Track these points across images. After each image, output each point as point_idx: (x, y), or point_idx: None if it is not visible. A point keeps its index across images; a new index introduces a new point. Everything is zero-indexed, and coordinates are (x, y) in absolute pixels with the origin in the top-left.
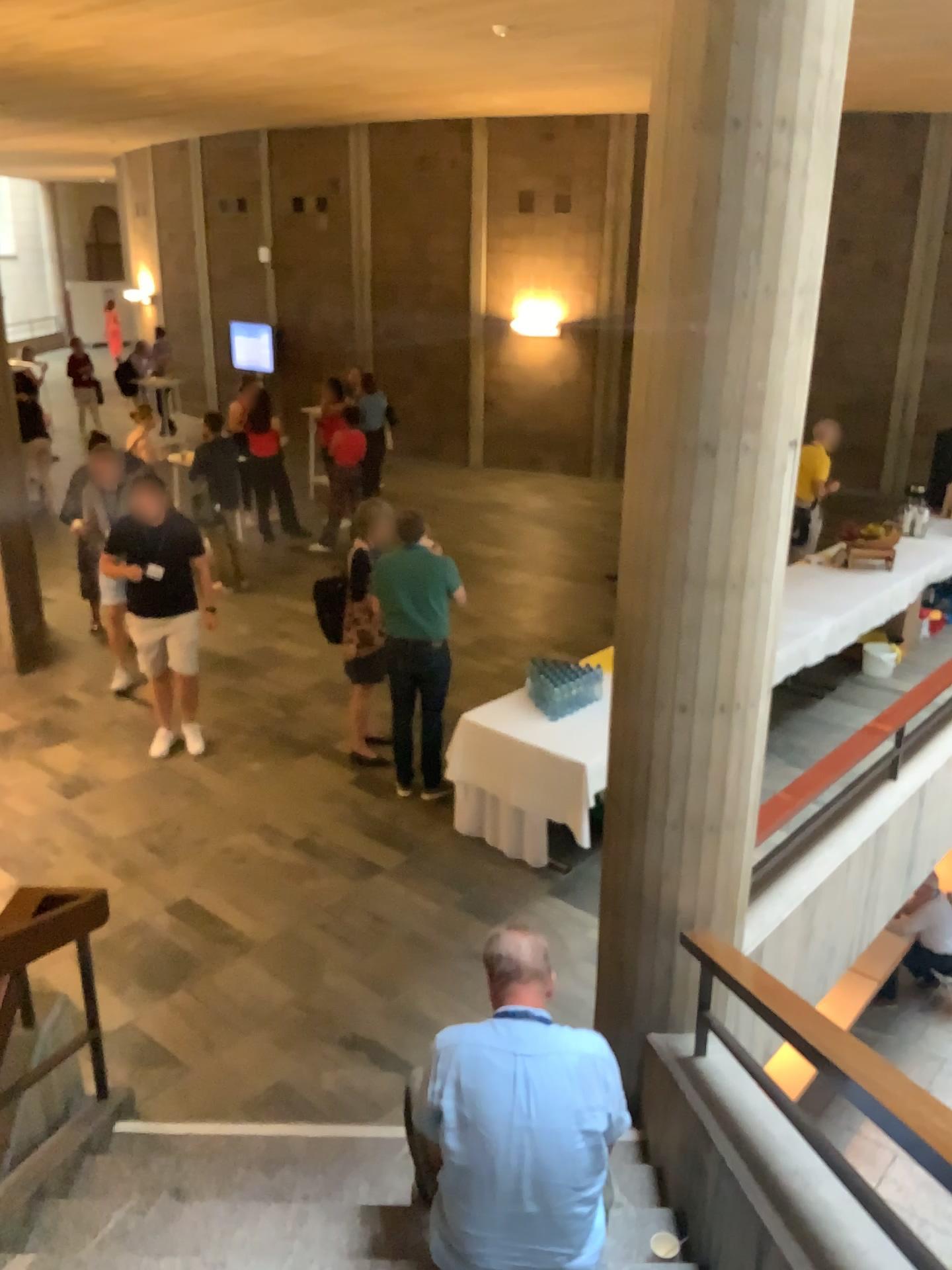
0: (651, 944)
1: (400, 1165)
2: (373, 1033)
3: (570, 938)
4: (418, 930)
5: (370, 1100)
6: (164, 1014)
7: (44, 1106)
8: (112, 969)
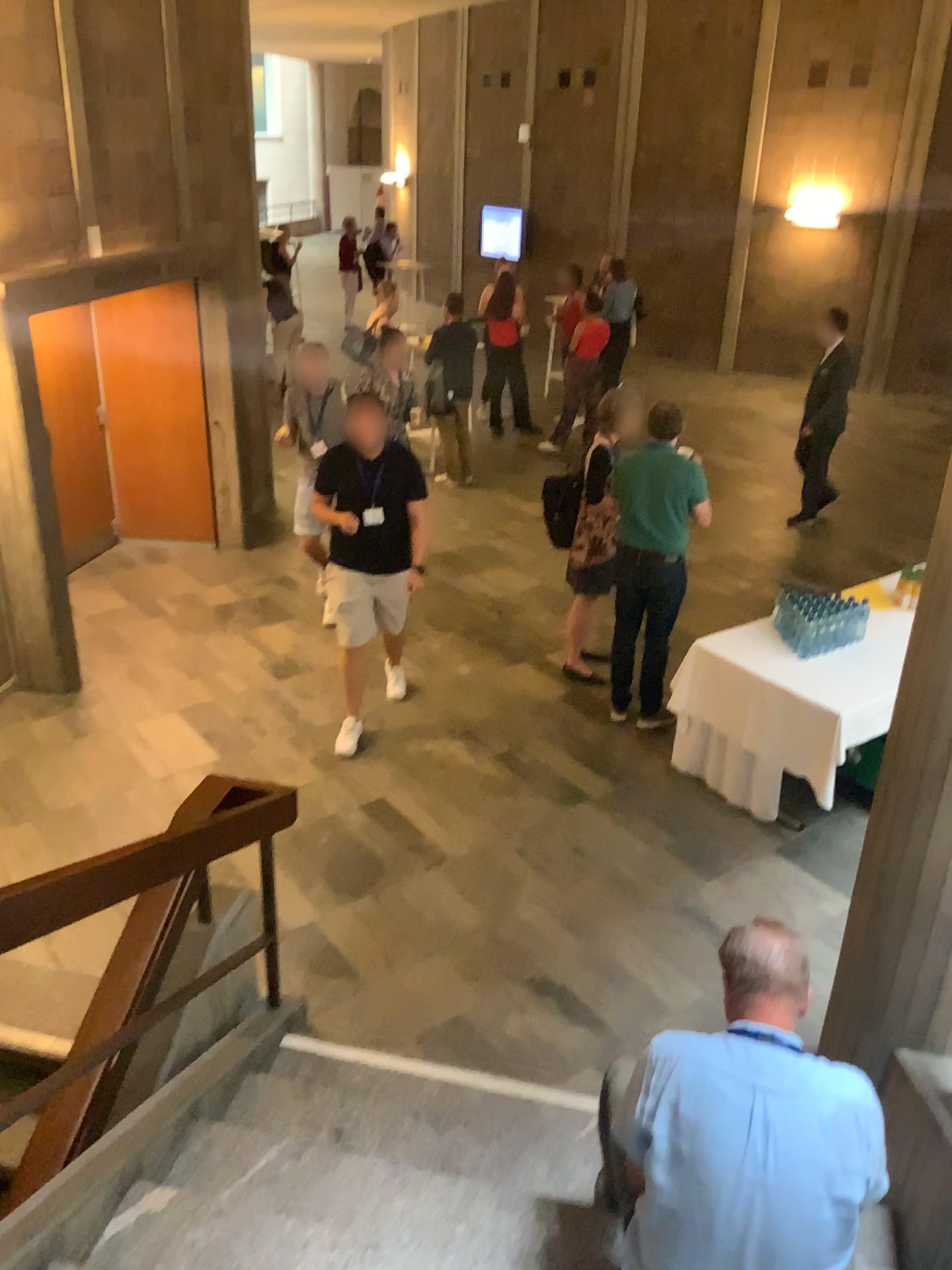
0: (918, 945)
1: (590, 1141)
2: (569, 976)
3: (798, 903)
4: (626, 868)
5: (560, 1052)
6: (353, 918)
7: (221, 1006)
8: (306, 862)
